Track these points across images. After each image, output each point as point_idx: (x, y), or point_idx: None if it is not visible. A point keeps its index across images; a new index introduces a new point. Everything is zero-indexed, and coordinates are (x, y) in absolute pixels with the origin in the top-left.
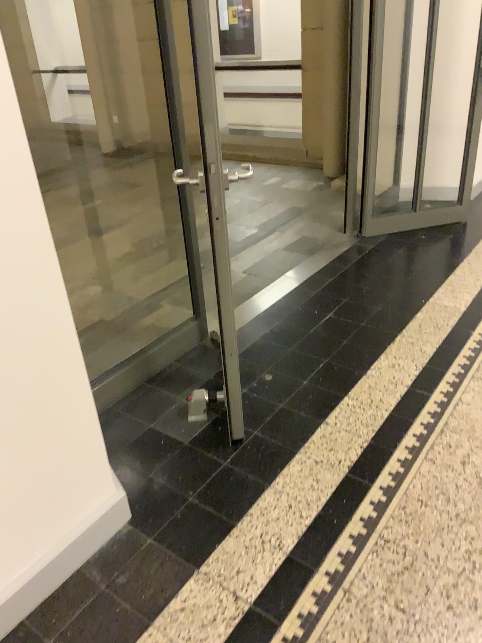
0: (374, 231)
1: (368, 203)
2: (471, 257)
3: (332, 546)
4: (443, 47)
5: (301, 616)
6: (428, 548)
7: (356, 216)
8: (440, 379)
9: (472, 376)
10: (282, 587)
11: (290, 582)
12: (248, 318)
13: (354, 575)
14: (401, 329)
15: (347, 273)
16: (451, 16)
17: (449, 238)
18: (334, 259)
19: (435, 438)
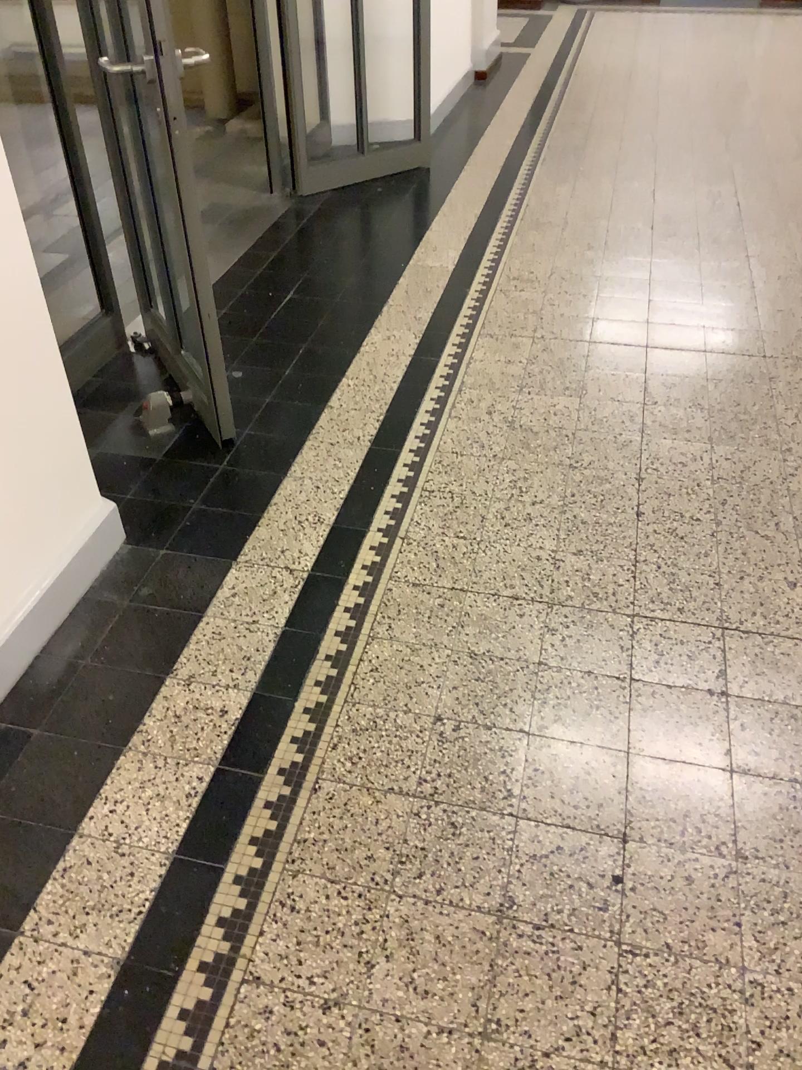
0: (315, 186)
1: (301, 143)
2: (447, 207)
3: (378, 505)
4: None
5: (367, 563)
6: (475, 484)
7: (285, 166)
8: (446, 339)
9: (480, 331)
10: (338, 548)
11: (345, 543)
12: None
13: (409, 521)
14: (386, 297)
15: (293, 244)
16: None
17: (414, 188)
18: (269, 229)
19: (456, 394)
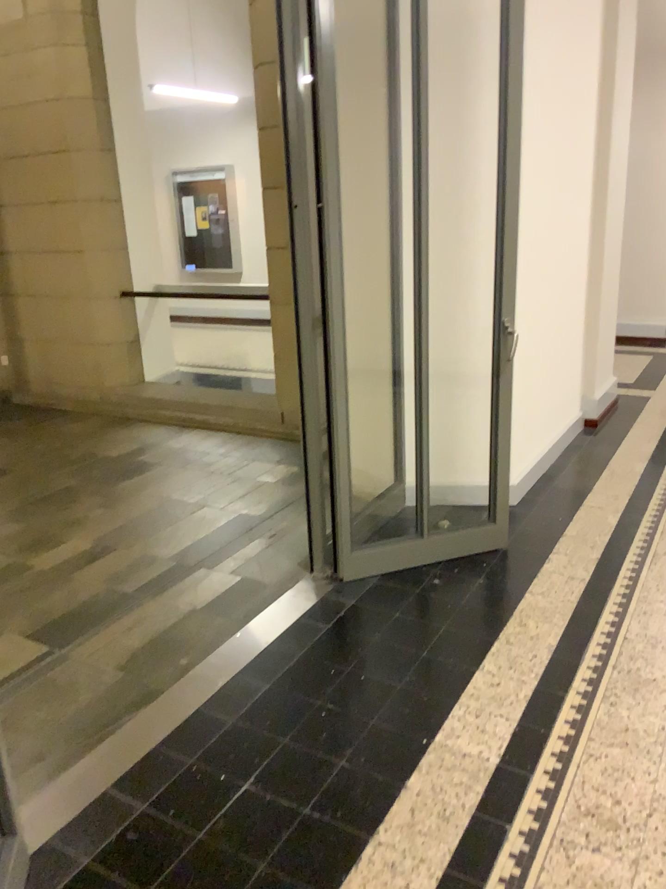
0: (358, 571)
1: (342, 529)
2: (514, 629)
3: None
4: (452, 283)
5: None
6: None
7: (324, 549)
8: None
9: None
10: None
11: None
12: (80, 800)
13: None
14: (376, 828)
15: (299, 667)
16: (459, 240)
17: (480, 585)
18: (282, 634)
19: None
